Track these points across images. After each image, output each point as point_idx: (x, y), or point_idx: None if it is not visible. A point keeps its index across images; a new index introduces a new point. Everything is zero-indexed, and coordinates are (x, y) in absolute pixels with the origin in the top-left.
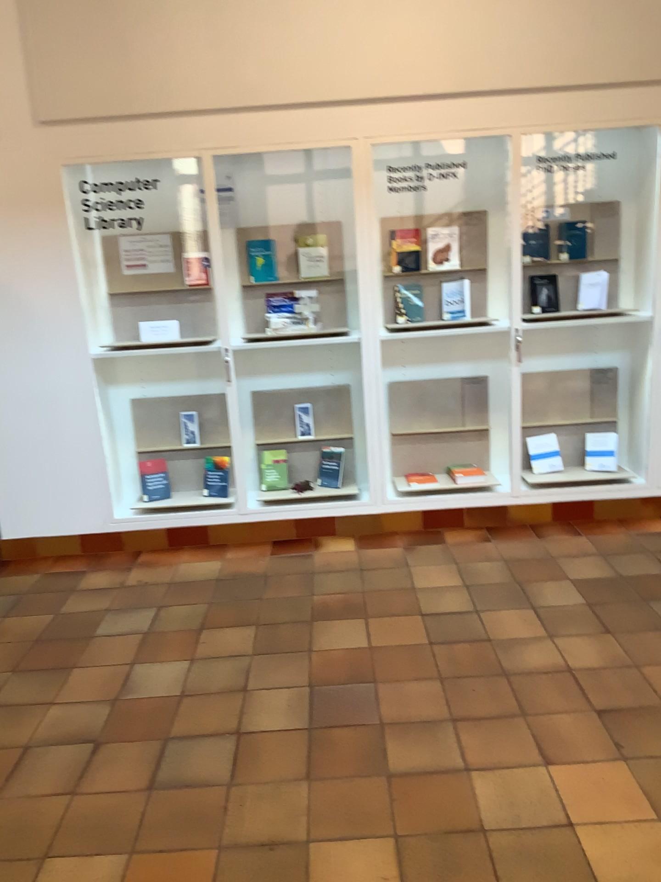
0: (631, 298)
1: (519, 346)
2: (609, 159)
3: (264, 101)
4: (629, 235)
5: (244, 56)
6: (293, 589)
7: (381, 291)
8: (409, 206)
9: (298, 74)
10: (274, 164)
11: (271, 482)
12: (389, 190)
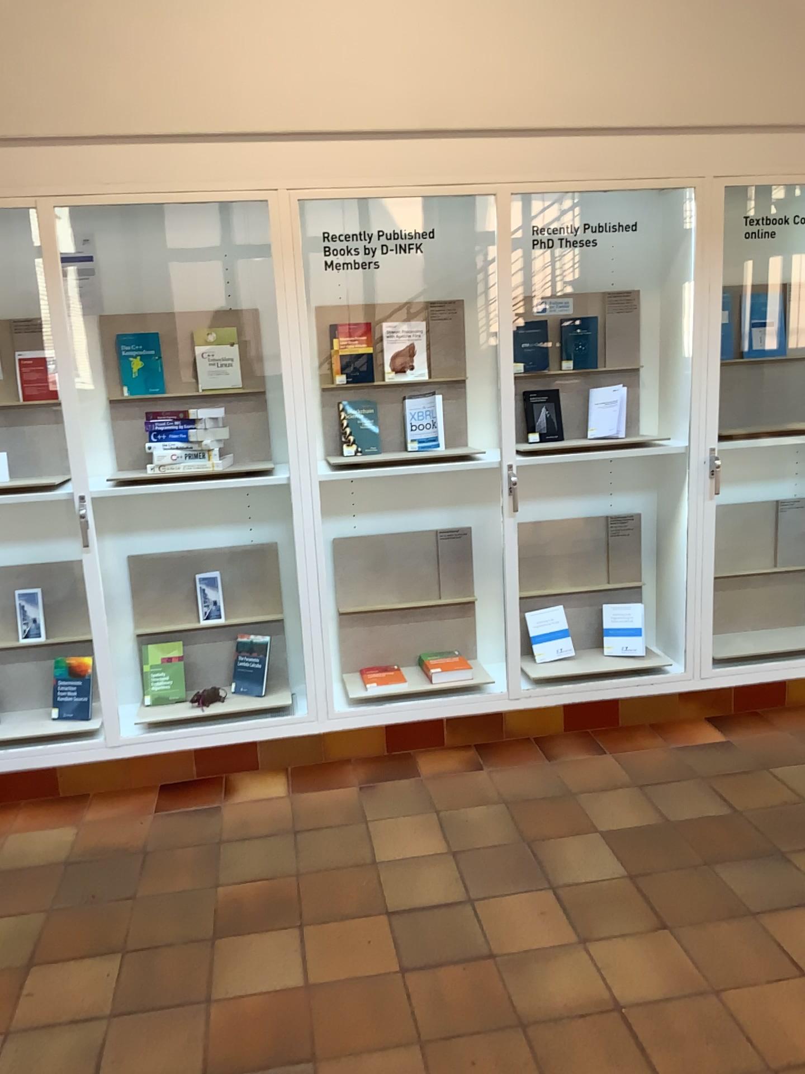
0: (657, 422)
1: (512, 485)
2: (625, 233)
3: (134, 126)
4: (653, 337)
5: (101, 58)
6: (187, 874)
7: (317, 411)
8: (355, 291)
9: (187, 90)
10: (156, 225)
11: (159, 689)
12: (327, 267)
